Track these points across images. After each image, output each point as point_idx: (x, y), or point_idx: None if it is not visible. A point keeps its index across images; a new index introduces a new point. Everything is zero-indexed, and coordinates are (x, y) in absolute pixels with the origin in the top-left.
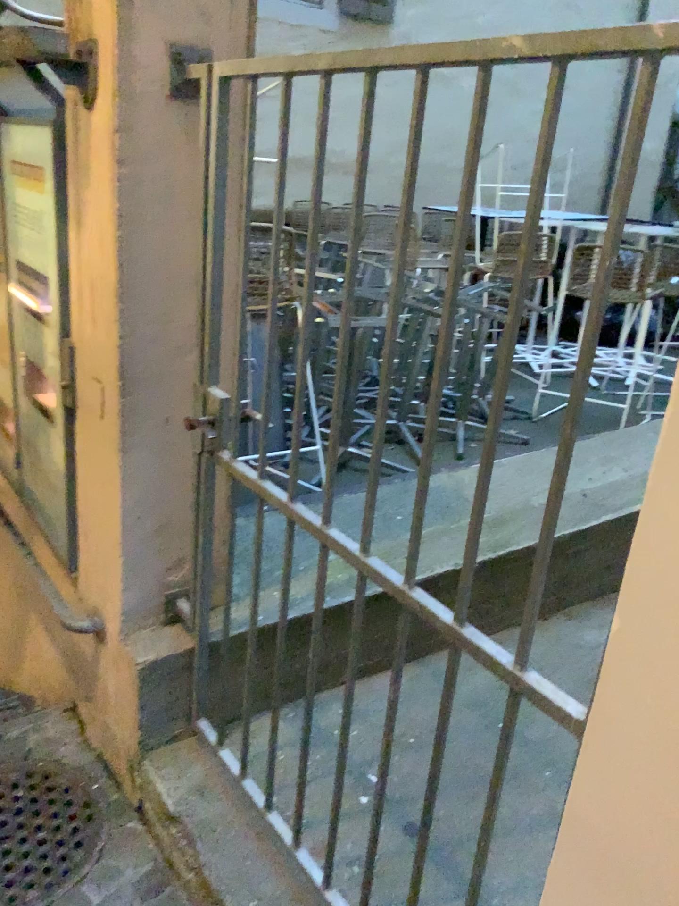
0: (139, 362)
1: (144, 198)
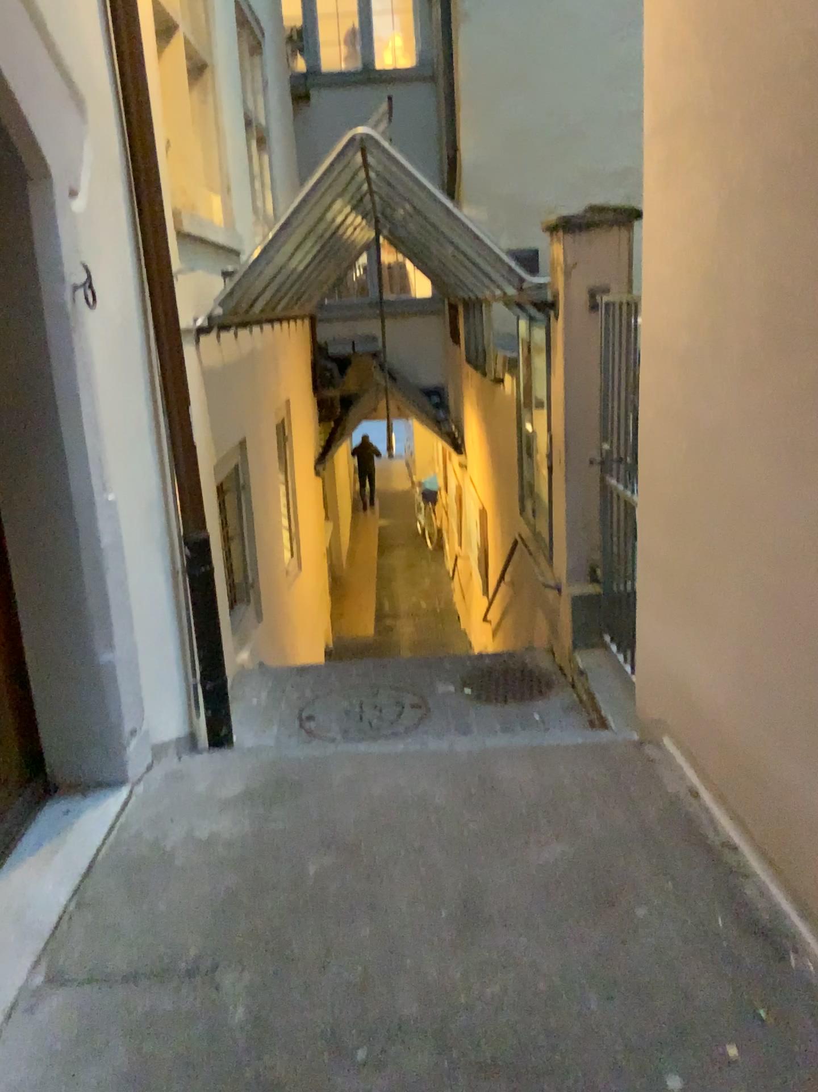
0: (576, 437)
1: (577, 359)
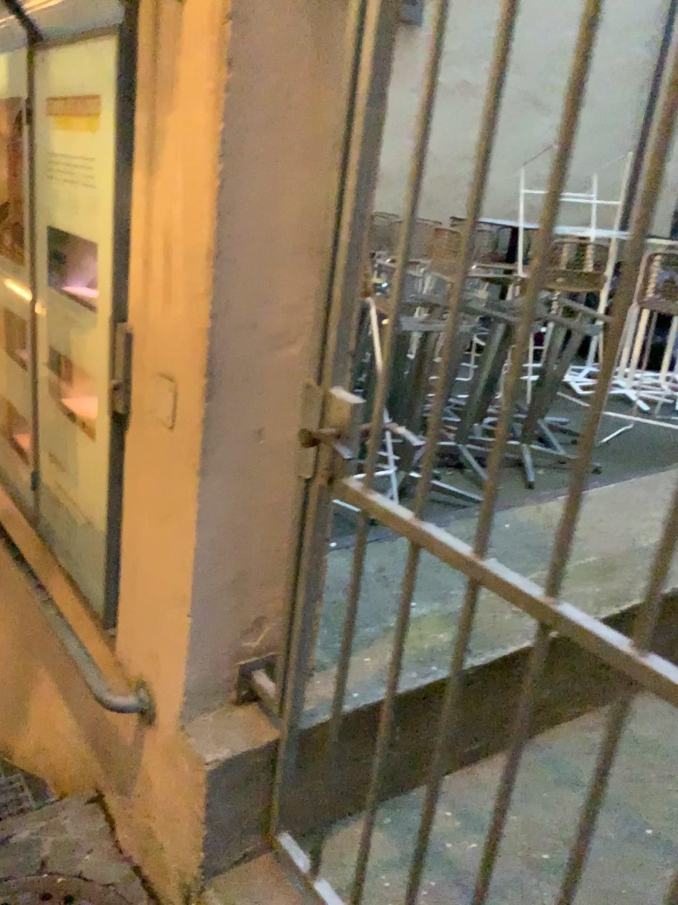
0: (231, 355)
1: (255, 125)
